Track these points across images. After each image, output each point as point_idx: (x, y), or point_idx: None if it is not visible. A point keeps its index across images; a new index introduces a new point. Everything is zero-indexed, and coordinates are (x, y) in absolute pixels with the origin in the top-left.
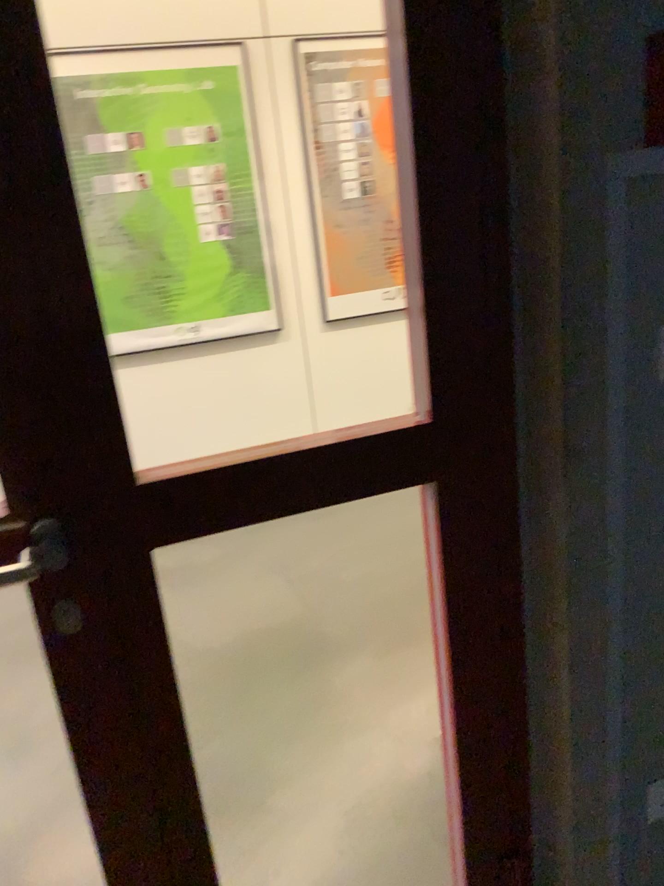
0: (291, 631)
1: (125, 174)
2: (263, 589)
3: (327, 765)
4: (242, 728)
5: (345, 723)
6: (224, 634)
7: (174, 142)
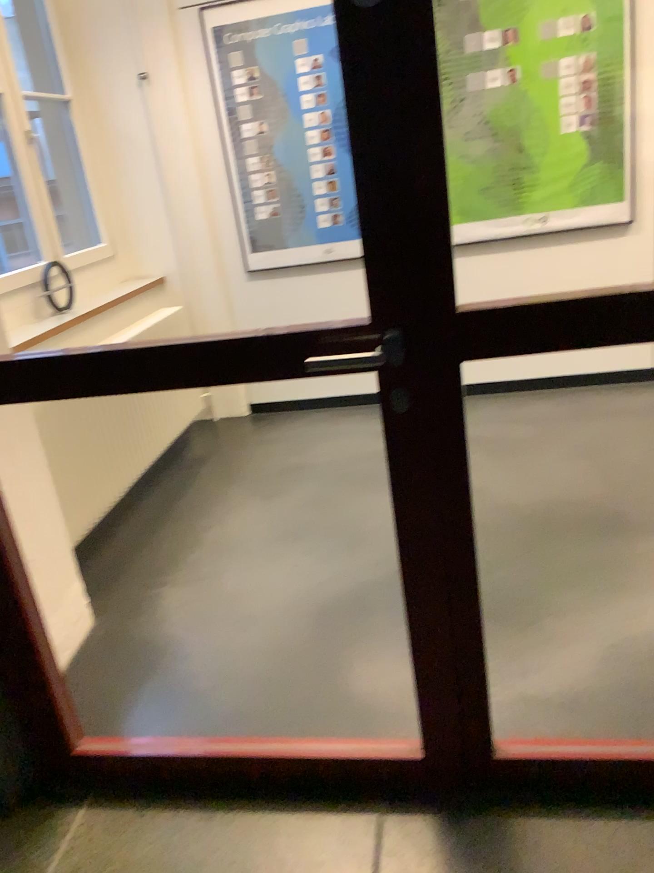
0: (585, 505)
1: (494, 68)
2: (566, 467)
3: (594, 611)
4: (524, 568)
5: (619, 586)
6: (524, 496)
7: (545, 33)
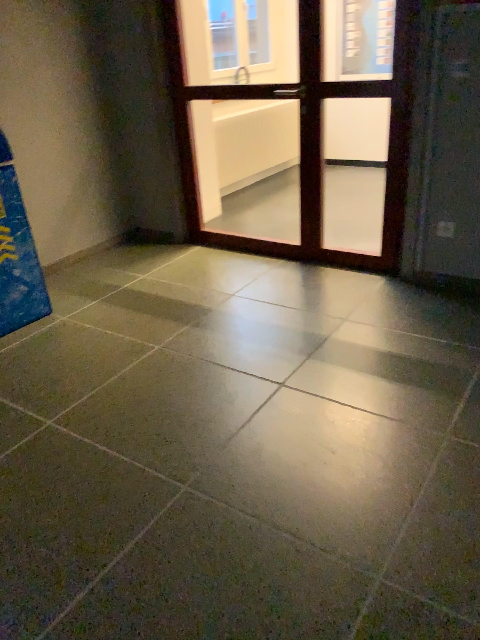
0: None
1: None
2: None
3: None
4: None
5: None
6: None
7: None
